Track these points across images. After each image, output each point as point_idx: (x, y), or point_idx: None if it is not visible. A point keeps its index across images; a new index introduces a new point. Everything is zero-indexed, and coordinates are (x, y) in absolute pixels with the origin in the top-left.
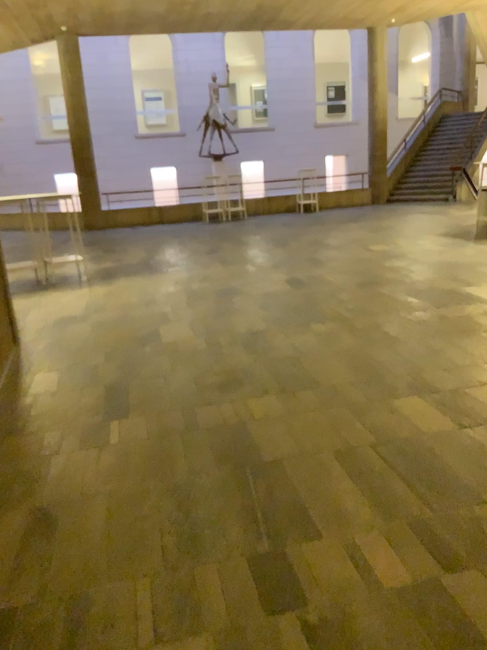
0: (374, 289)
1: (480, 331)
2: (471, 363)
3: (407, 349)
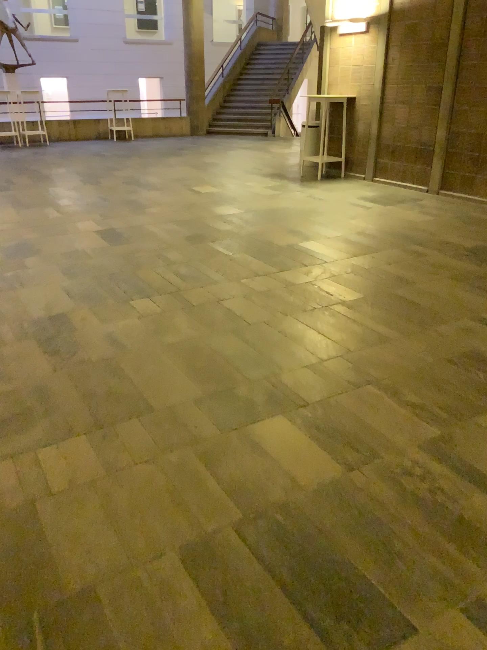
0: (202, 246)
1: (333, 305)
2: (334, 355)
3: (254, 337)
